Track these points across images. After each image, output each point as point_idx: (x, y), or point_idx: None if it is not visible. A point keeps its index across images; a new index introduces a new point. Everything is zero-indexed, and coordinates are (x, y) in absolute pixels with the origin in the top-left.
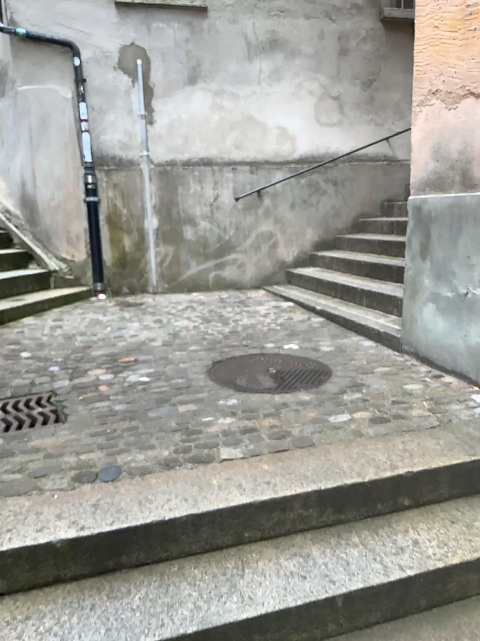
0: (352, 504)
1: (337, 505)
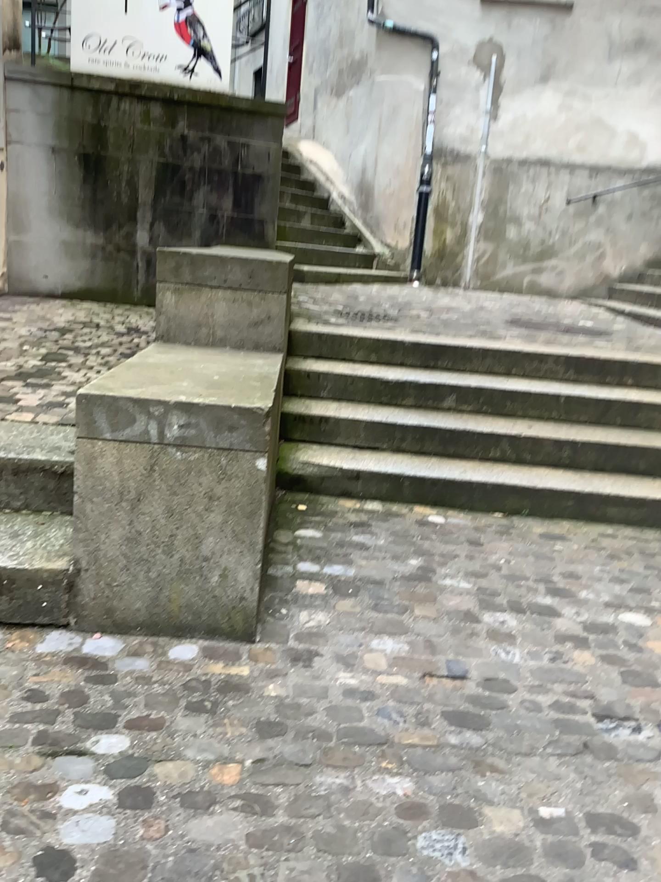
0: (588, 367)
1: (577, 365)
